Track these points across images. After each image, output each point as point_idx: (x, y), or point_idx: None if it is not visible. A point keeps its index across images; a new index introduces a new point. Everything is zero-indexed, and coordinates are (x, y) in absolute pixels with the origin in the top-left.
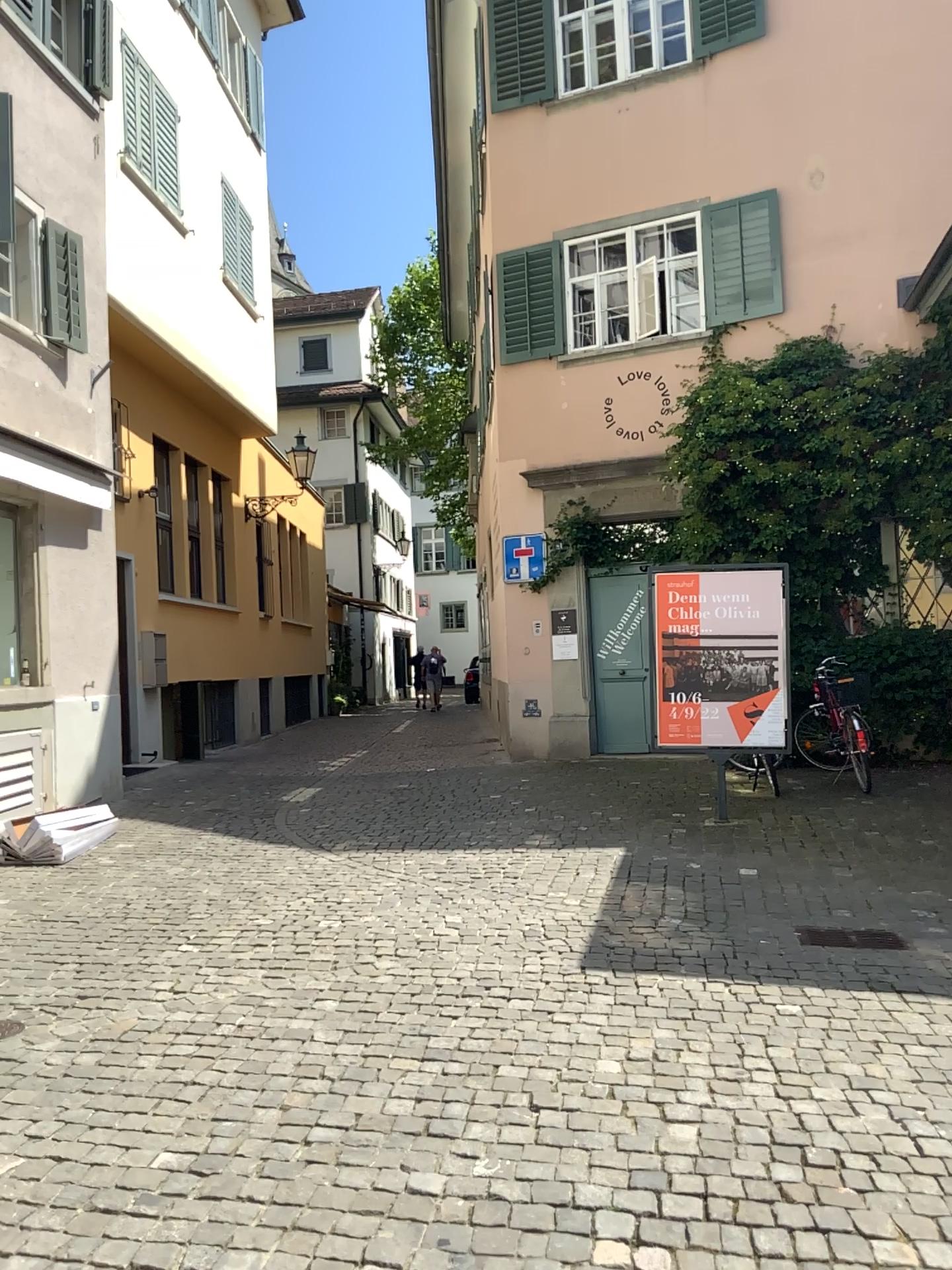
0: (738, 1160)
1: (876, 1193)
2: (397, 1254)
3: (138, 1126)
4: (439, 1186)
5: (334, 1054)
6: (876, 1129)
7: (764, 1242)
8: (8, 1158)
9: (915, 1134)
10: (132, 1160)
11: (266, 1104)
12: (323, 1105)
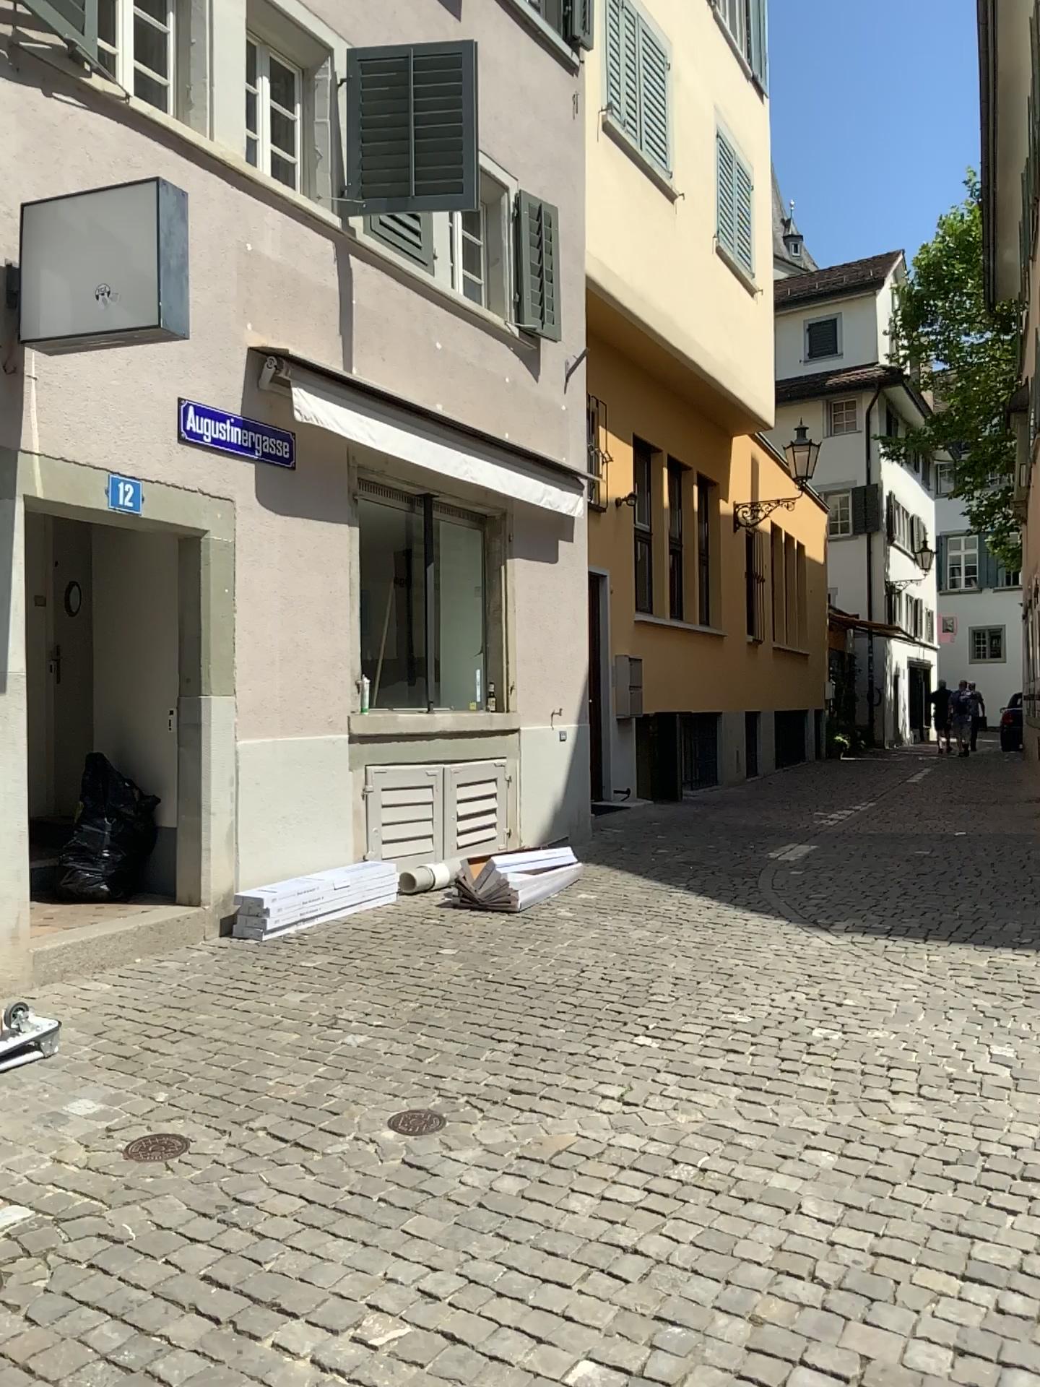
0: None
1: None
2: None
3: (555, 1310)
4: None
5: (830, 1244)
6: None
7: None
8: (390, 1325)
9: None
10: (542, 1365)
11: (730, 1309)
12: (812, 1331)
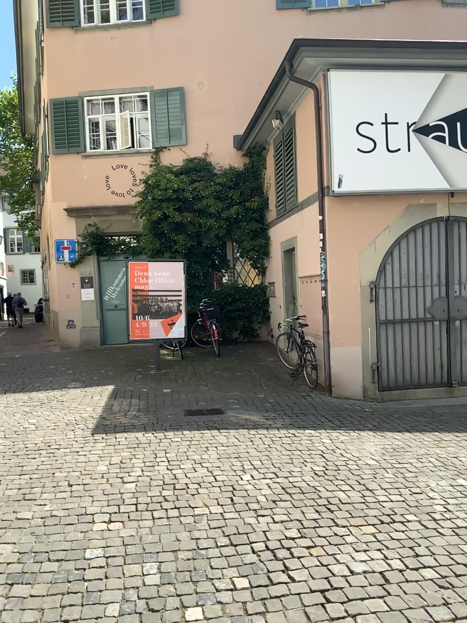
0: (150, 491)
1: (198, 494)
2: (14, 538)
3: None
4: (31, 514)
5: None
6: (202, 475)
7: (156, 513)
8: None
9: (215, 474)
10: None
11: None
12: None
